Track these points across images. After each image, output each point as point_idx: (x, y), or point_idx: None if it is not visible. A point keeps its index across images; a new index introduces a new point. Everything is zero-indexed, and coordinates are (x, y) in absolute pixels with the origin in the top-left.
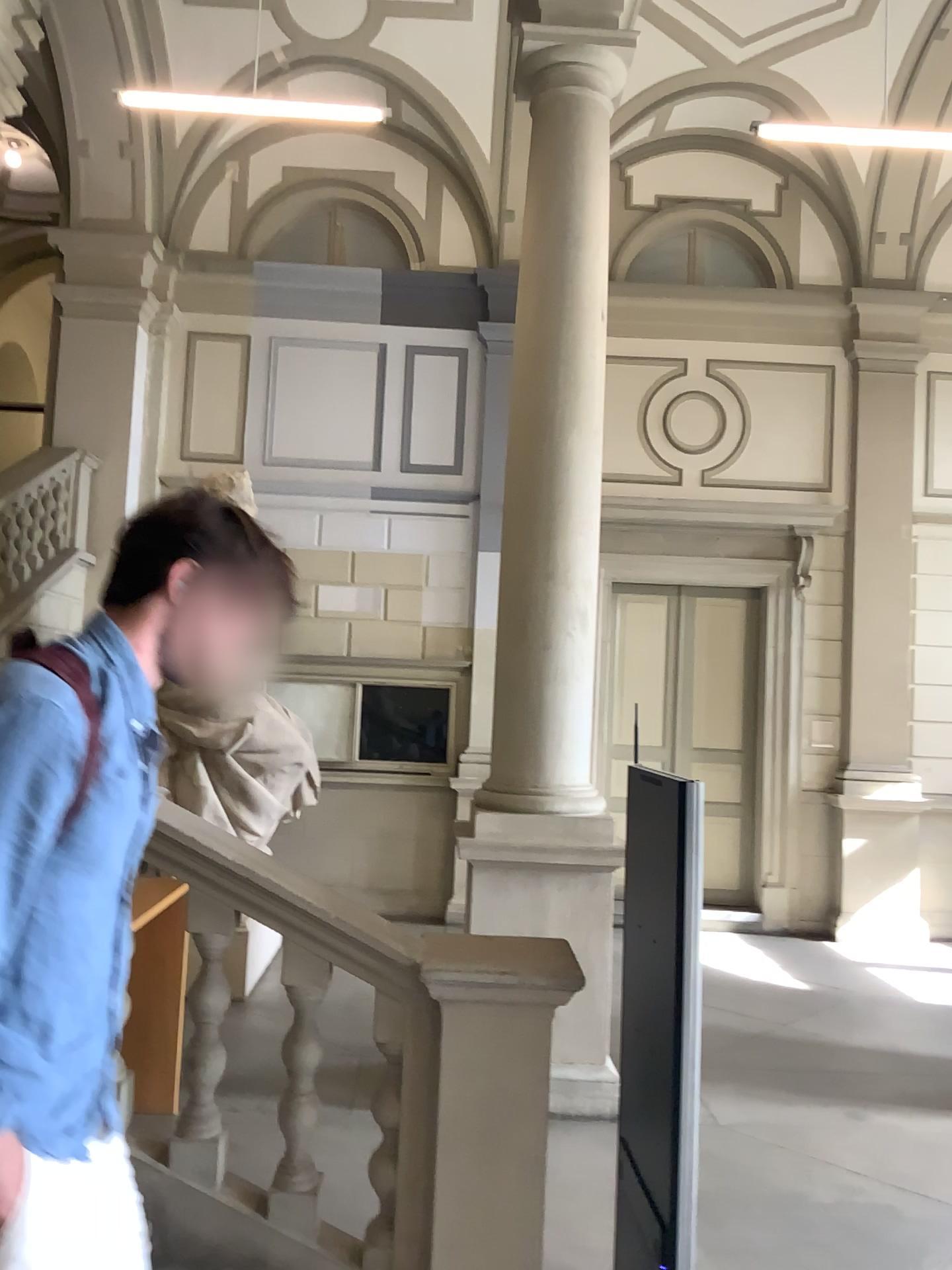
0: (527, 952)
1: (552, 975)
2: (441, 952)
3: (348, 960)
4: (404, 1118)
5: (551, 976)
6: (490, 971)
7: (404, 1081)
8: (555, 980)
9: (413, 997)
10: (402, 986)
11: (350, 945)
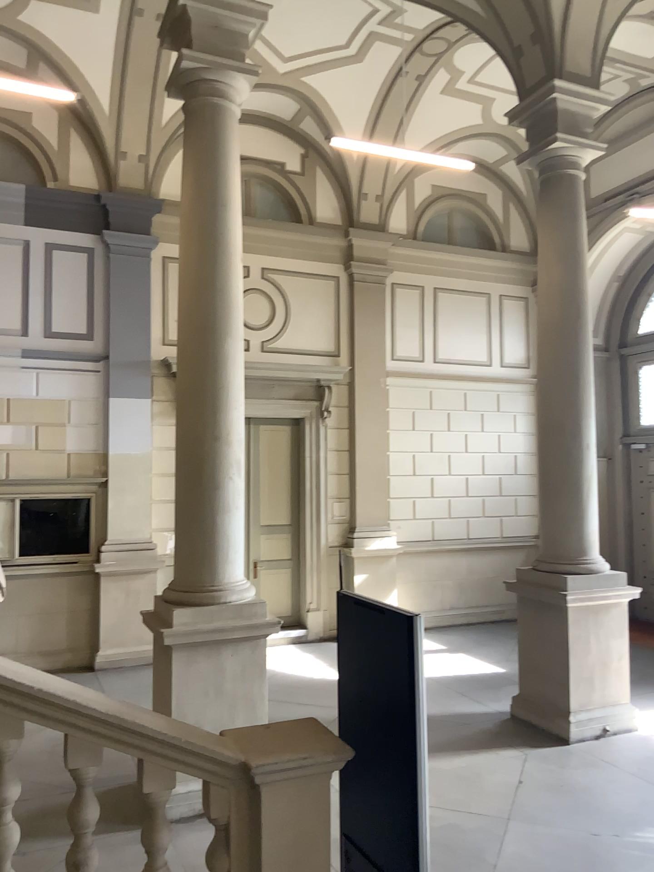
0: (307, 733)
1: (330, 748)
2: (253, 746)
3: (190, 765)
4: (228, 866)
5: (329, 749)
6: (291, 754)
7: (227, 840)
8: (333, 752)
9: (238, 782)
10: (229, 776)
11: (192, 754)
